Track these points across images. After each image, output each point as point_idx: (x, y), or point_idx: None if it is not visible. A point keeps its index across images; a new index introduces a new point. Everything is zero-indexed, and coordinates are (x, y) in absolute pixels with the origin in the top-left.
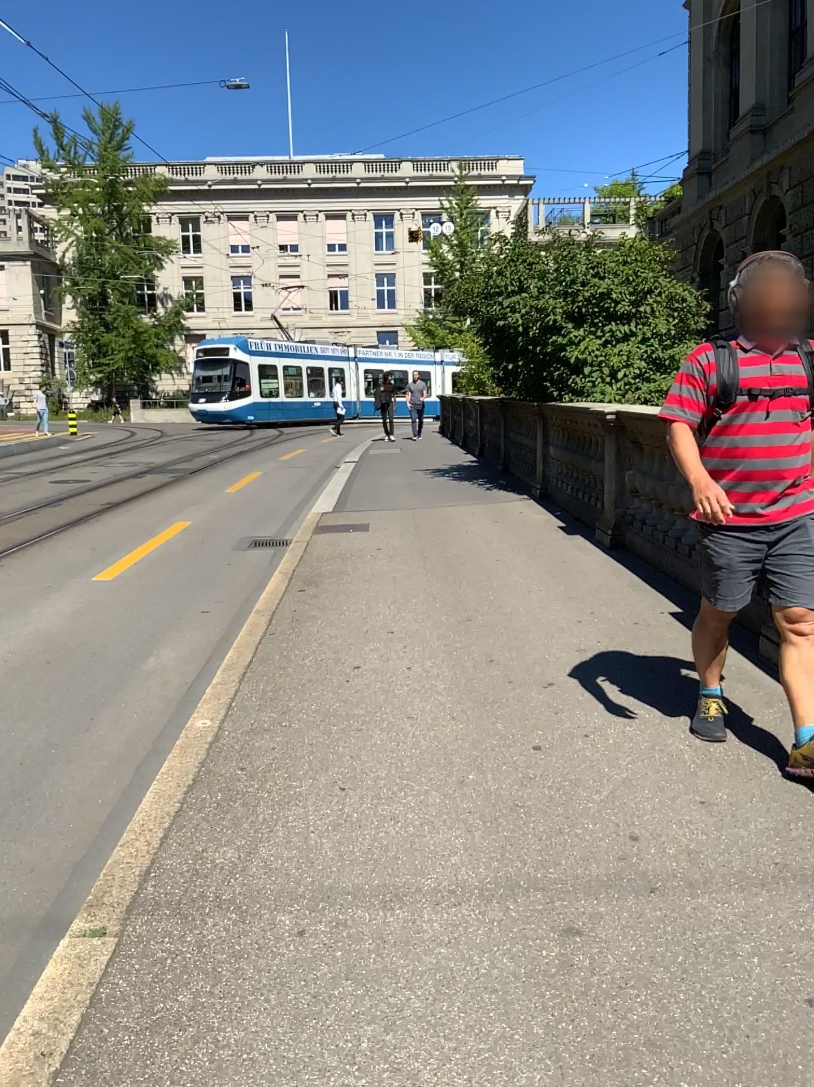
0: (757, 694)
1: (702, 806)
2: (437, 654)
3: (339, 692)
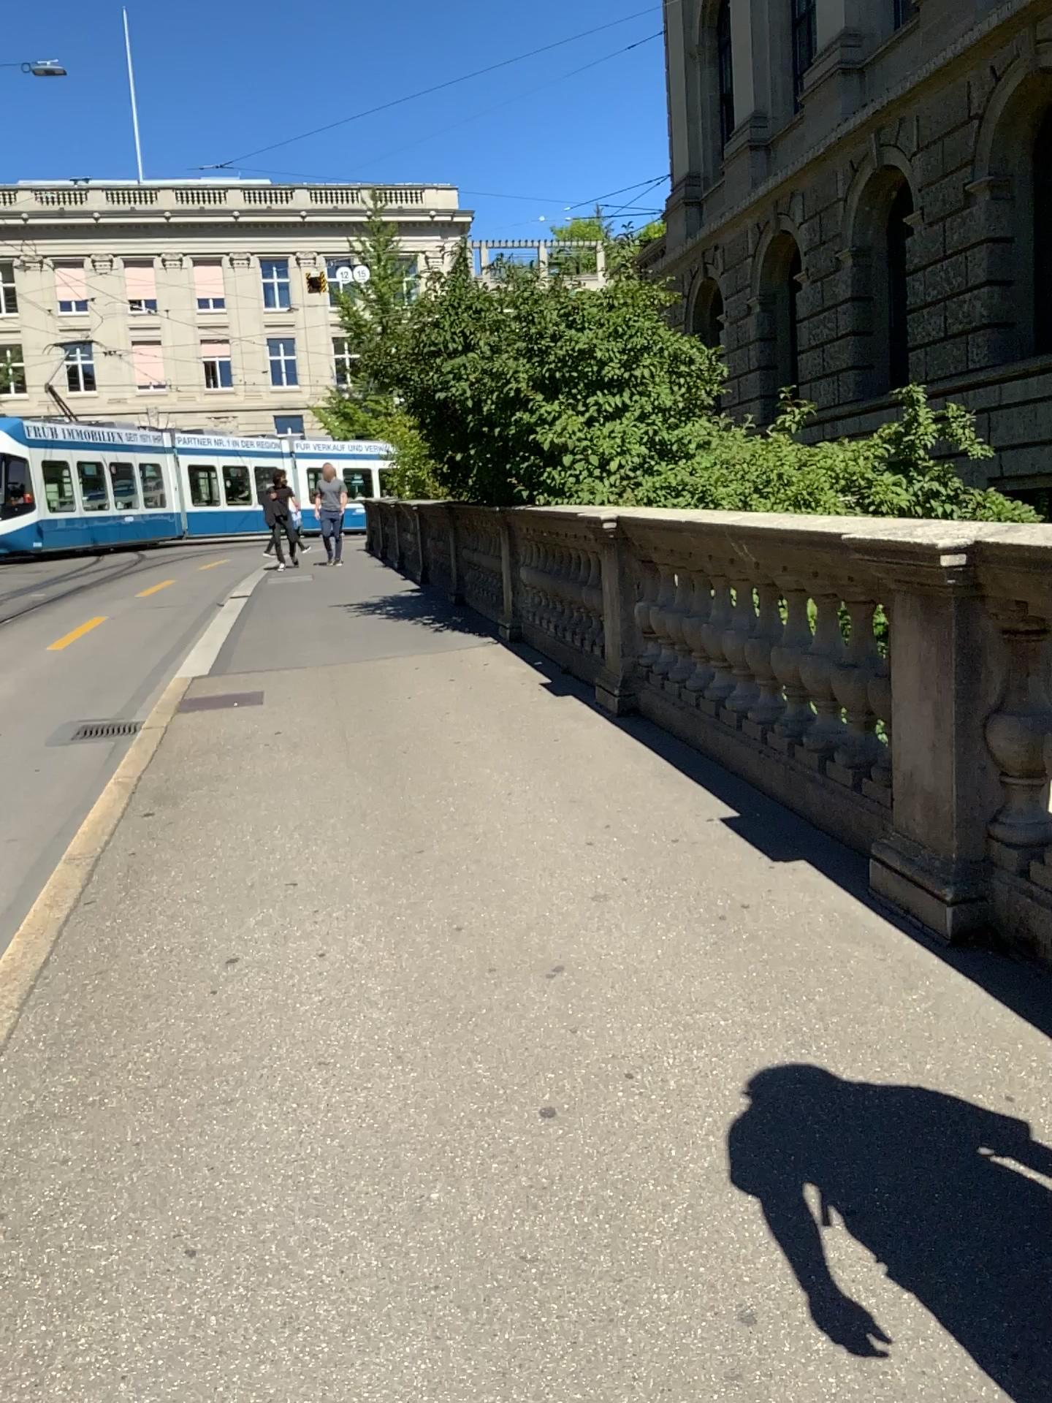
0: (890, 968)
1: (864, 1248)
2: (366, 927)
3: (193, 1026)
